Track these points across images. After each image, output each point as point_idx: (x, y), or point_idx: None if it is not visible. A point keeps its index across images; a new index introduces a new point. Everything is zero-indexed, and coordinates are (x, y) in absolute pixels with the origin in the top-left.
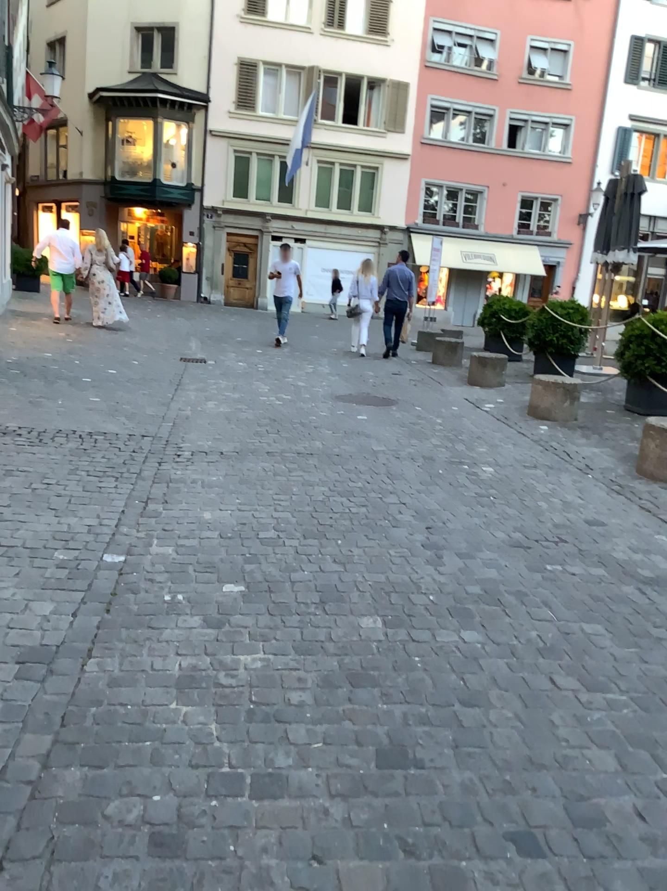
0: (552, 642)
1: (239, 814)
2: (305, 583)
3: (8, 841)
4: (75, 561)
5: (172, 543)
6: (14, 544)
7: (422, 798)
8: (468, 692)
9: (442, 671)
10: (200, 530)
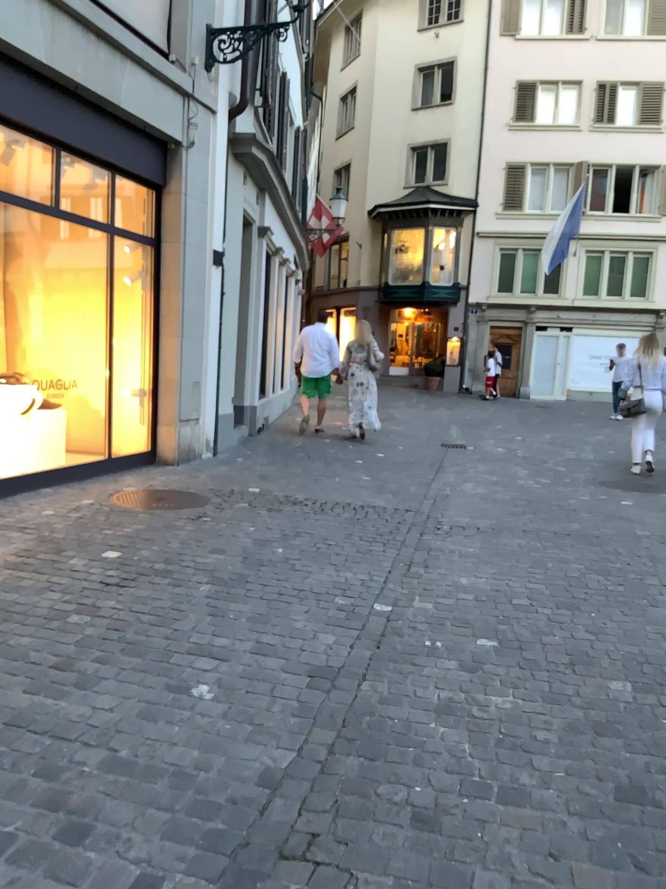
0: None
1: (486, 811)
2: (556, 644)
3: (305, 795)
4: (352, 607)
5: (434, 600)
6: (303, 589)
7: (658, 831)
8: None
9: None
10: (458, 591)
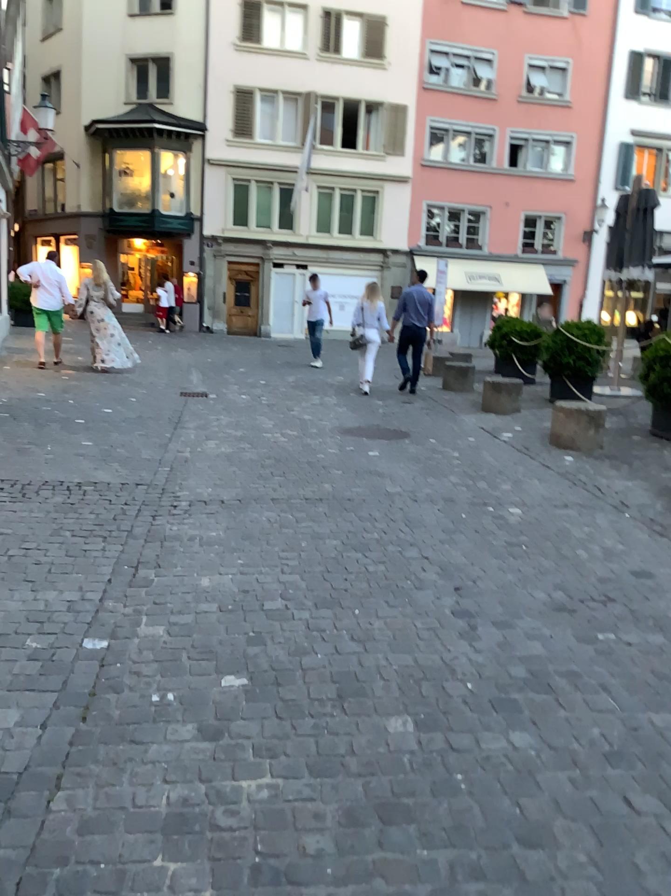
0: (619, 743)
1: None
2: (319, 671)
3: None
4: (49, 651)
5: (164, 622)
6: None
7: None
8: (527, 828)
9: (492, 794)
10: (196, 602)
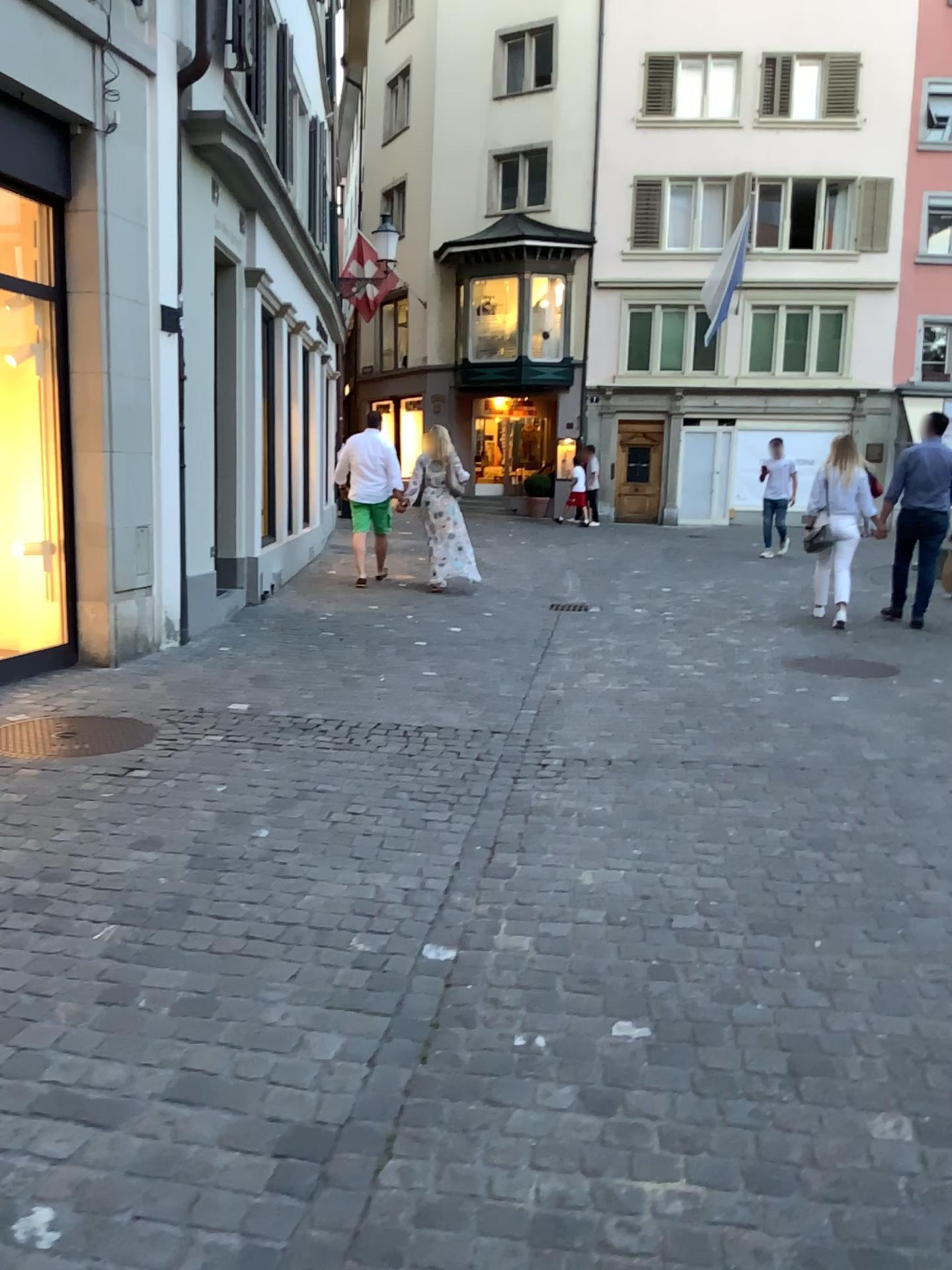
0: None
1: None
2: (759, 1029)
3: None
4: (379, 959)
5: (532, 932)
6: (294, 921)
7: None
8: None
9: None
10: (576, 907)
